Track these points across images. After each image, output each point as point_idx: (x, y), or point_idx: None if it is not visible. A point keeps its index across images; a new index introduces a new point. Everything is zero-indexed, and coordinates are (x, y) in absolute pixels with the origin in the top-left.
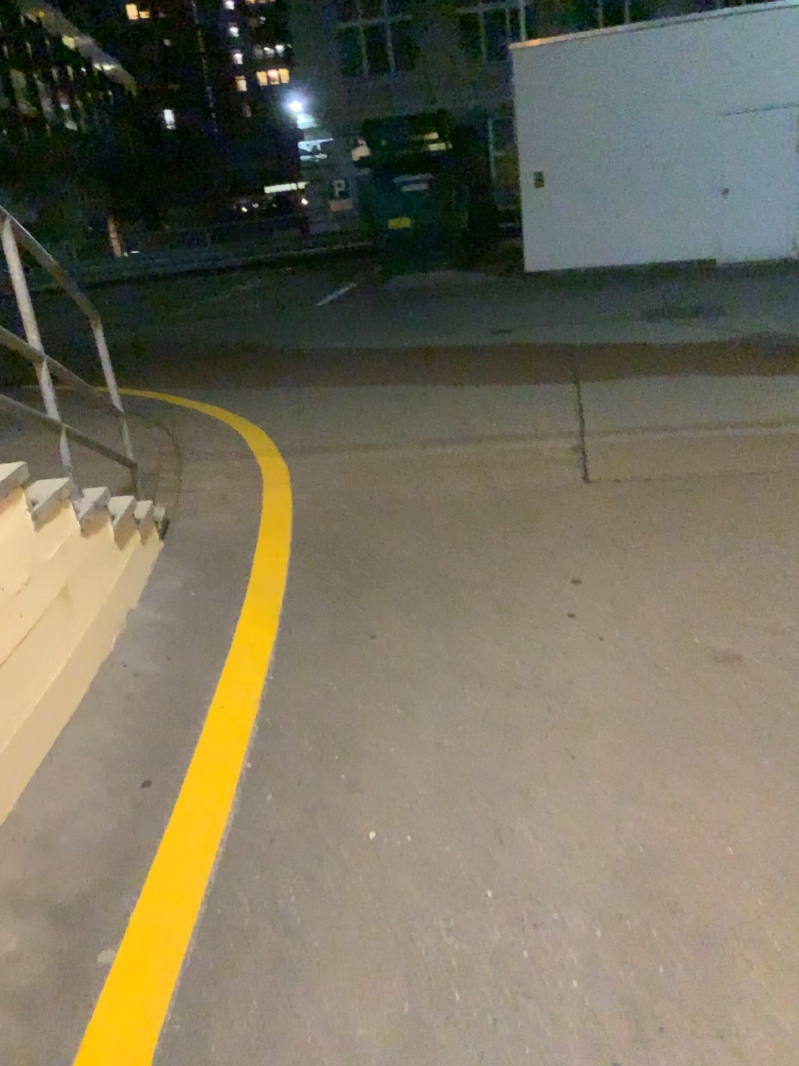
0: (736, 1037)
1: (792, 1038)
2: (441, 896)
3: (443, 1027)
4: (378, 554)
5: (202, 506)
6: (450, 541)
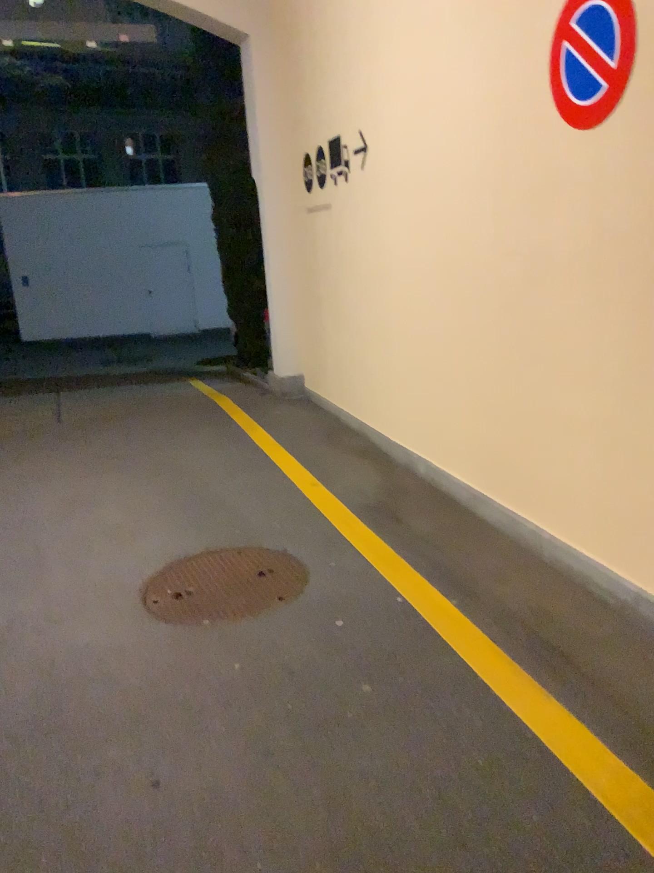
0: (95, 507)
1: (111, 505)
2: (0, 511)
3: (5, 525)
4: None
5: None
6: None
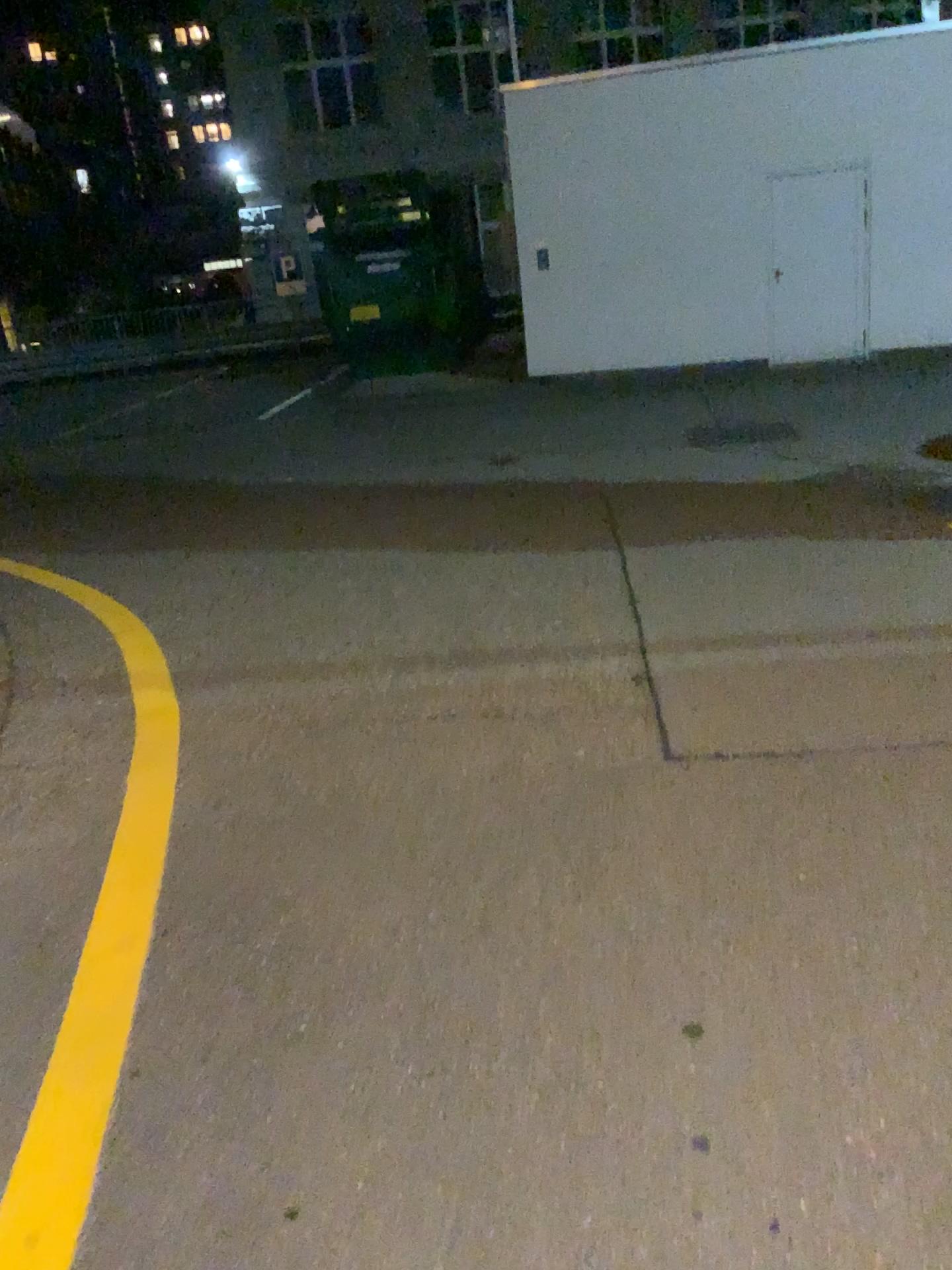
0: None
1: None
2: None
3: None
4: (311, 941)
5: (19, 809)
6: (444, 907)
